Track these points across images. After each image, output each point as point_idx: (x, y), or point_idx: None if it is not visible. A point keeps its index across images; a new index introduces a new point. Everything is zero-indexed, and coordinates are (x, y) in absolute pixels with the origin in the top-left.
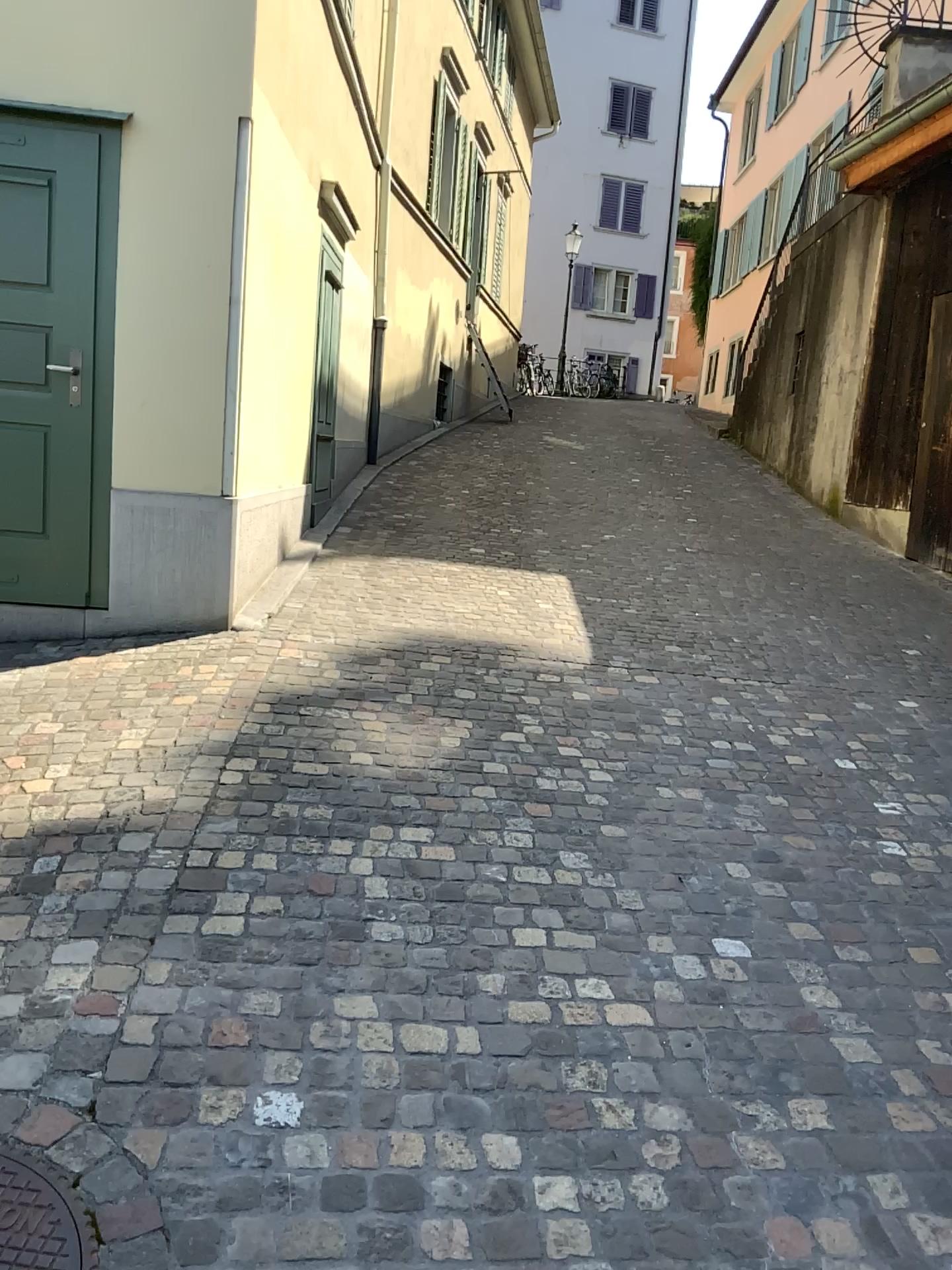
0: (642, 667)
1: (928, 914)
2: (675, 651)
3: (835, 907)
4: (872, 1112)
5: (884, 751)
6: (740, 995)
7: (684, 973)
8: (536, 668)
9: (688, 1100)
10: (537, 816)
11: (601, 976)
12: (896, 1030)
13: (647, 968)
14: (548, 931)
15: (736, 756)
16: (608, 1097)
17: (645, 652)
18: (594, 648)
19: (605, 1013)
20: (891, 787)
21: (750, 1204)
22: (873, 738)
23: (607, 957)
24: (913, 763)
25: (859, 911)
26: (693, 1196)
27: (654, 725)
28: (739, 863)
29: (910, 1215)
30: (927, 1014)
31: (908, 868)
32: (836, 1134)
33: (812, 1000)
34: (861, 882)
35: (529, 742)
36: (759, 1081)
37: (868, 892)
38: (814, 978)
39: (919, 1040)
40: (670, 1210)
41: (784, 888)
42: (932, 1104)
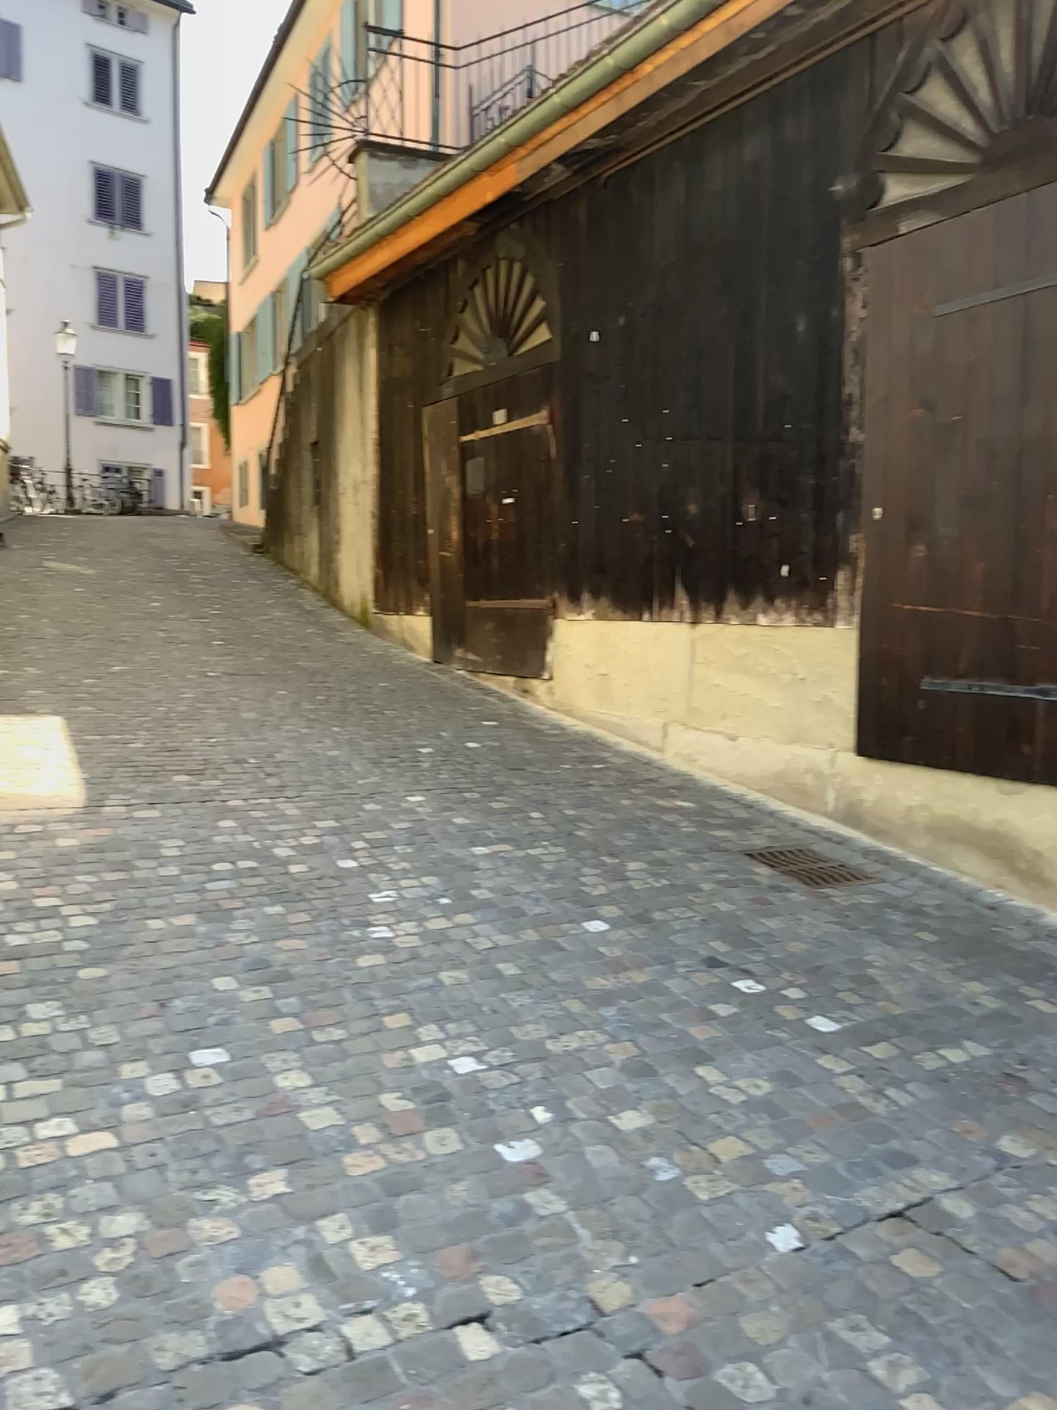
0: (141, 801)
1: (406, 984)
2: (180, 780)
3: (319, 997)
4: (329, 1167)
5: (385, 846)
6: (212, 1096)
7: (156, 1090)
8: (15, 819)
9: (148, 1205)
10: (3, 972)
11: (65, 1114)
12: (362, 1092)
13: (116, 1094)
14: (7, 1083)
15: (235, 874)
16: (61, 1224)
17: (146, 785)
18: (87, 789)
19: (65, 1147)
20: (388, 877)
21: (202, 1278)
22: (377, 835)
23: (73, 1094)
24: (412, 852)
25: (341, 995)
26: (143, 1287)
27: (148, 858)
28: (226, 975)
29: (354, 1243)
30: (393, 1071)
31: (393, 947)
32: (293, 1194)
33: (285, 1084)
34: (347, 969)
35: (0, 898)
36: (222, 1168)
37: (353, 977)
38: (288, 1064)
39: (381, 1095)
40: (118, 1306)
41: (269, 989)
42: (386, 1146)
